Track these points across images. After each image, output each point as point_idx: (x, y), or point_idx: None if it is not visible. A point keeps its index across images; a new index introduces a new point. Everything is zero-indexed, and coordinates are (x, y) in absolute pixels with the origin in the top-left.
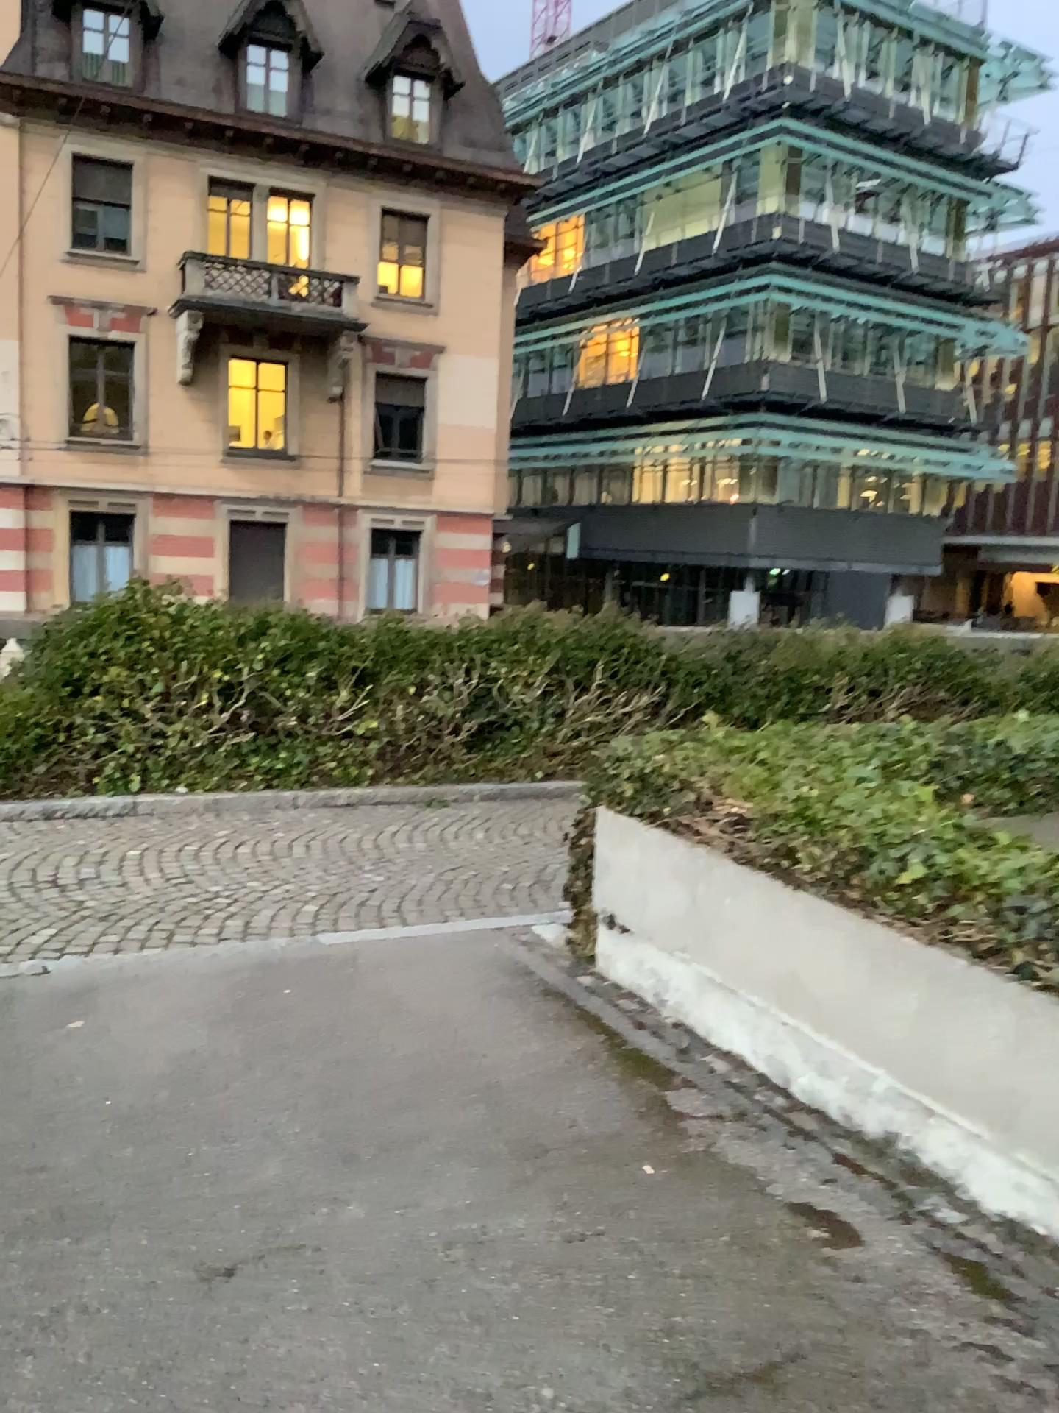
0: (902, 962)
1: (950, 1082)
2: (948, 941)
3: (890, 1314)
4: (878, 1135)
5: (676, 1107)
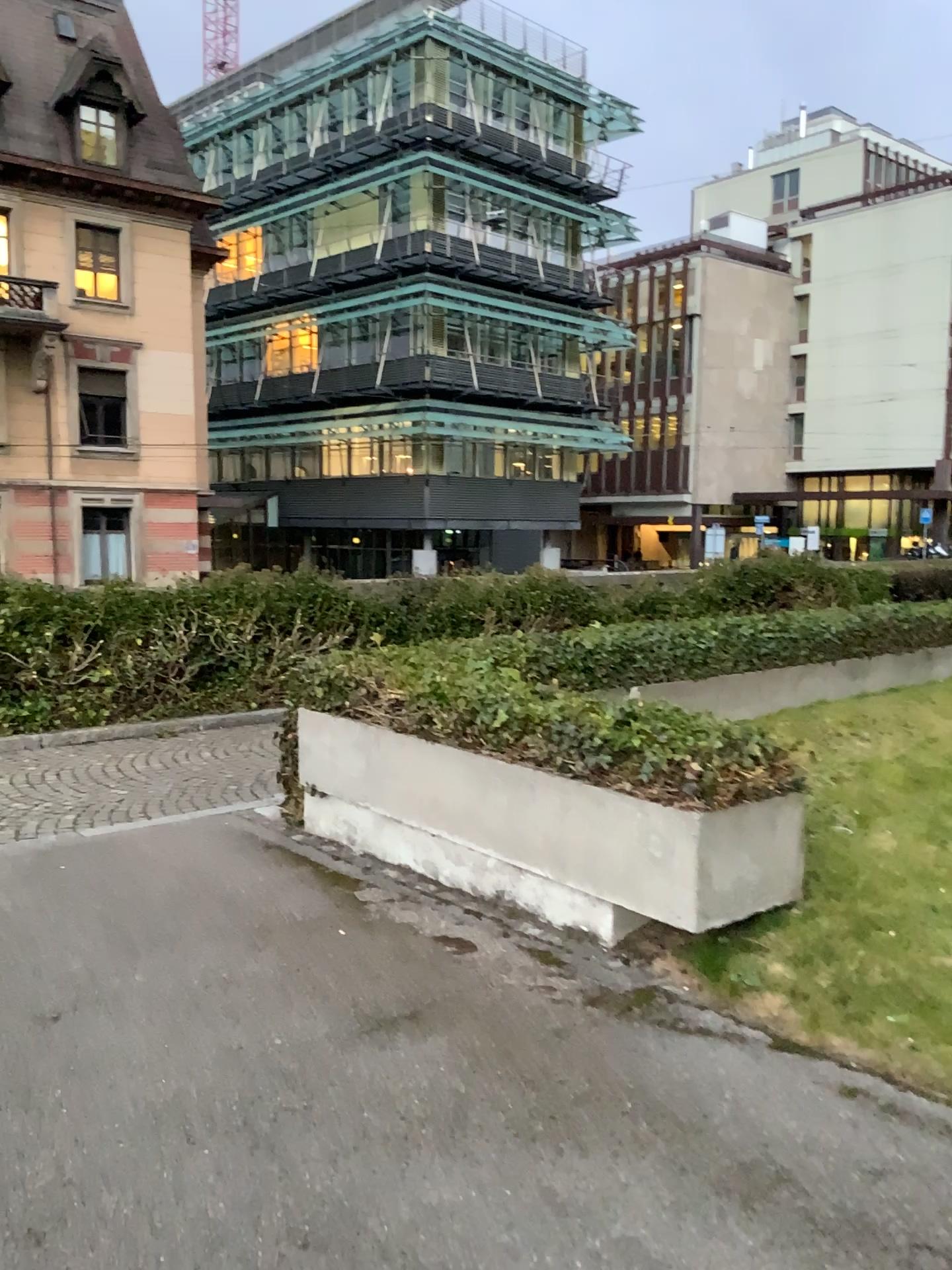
0: (493, 776)
1: (525, 845)
2: (519, 758)
3: (484, 974)
4: (488, 893)
5: (358, 896)
